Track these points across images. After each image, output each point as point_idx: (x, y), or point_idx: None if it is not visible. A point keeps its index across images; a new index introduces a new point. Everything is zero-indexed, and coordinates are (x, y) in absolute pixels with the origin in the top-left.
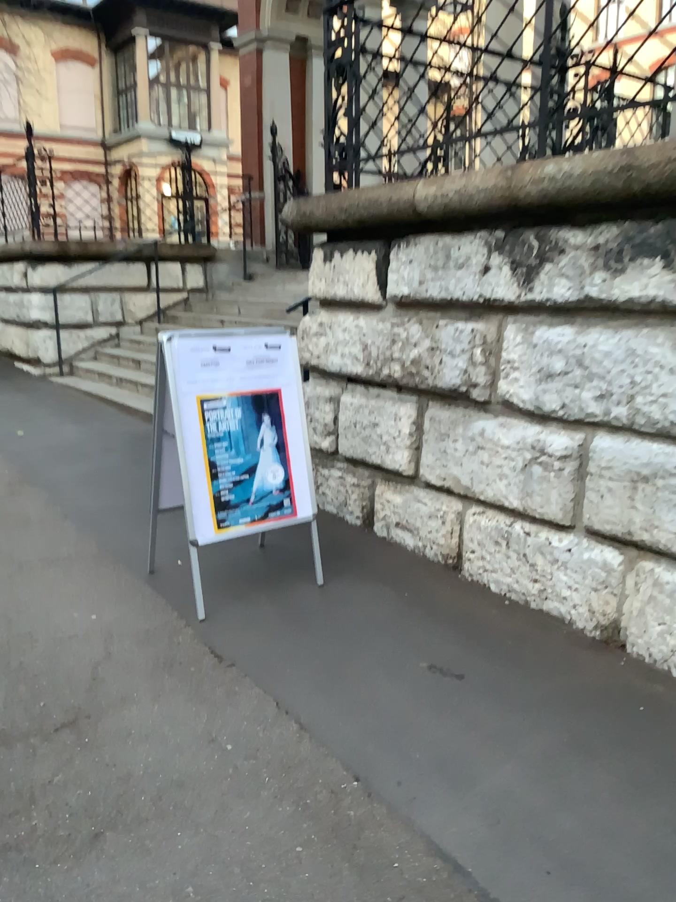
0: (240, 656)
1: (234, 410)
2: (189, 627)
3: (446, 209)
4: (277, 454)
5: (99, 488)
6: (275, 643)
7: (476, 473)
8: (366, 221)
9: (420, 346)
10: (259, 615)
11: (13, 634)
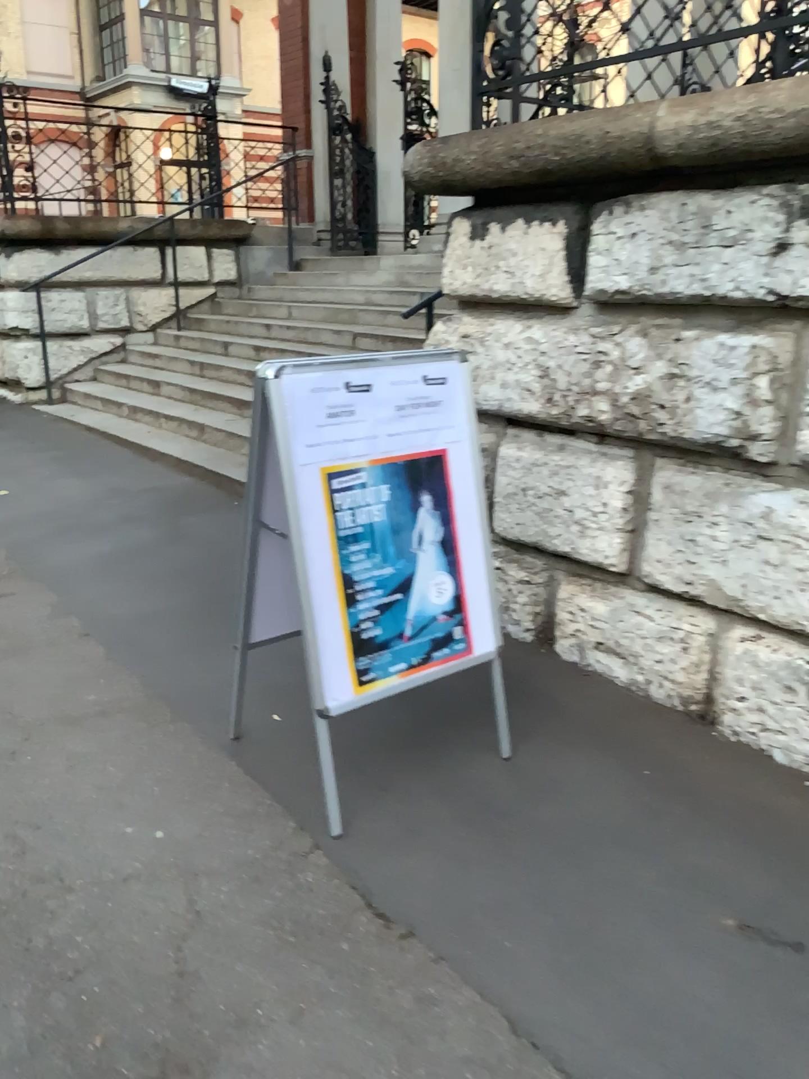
0: (418, 914)
1: (378, 487)
2: (319, 851)
3: (713, 148)
4: (444, 556)
5: (131, 586)
6: (469, 883)
7: (748, 576)
8: (555, 172)
9: (646, 372)
10: (428, 821)
11: (26, 874)
